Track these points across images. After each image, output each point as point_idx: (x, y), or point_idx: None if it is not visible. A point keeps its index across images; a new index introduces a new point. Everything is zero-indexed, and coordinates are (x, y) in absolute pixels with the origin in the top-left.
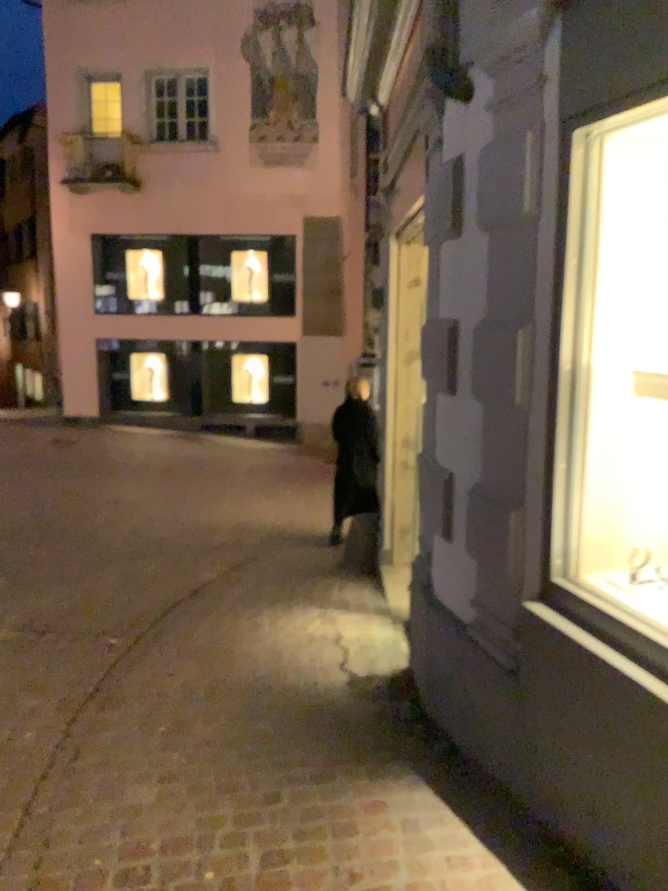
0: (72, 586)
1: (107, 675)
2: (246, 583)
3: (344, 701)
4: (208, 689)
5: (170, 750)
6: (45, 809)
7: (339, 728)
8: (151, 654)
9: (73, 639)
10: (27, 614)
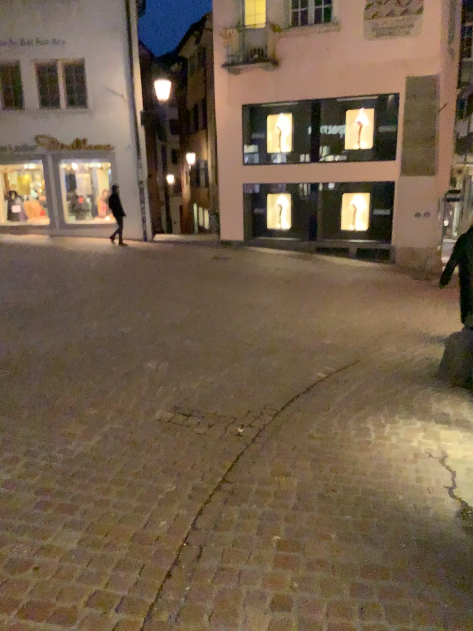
0: (213, 376)
1: (233, 467)
2: (352, 386)
3: (455, 534)
4: (320, 497)
5: (283, 567)
6: (166, 616)
7: (455, 573)
8: (271, 450)
9: (209, 425)
10: (178, 398)
